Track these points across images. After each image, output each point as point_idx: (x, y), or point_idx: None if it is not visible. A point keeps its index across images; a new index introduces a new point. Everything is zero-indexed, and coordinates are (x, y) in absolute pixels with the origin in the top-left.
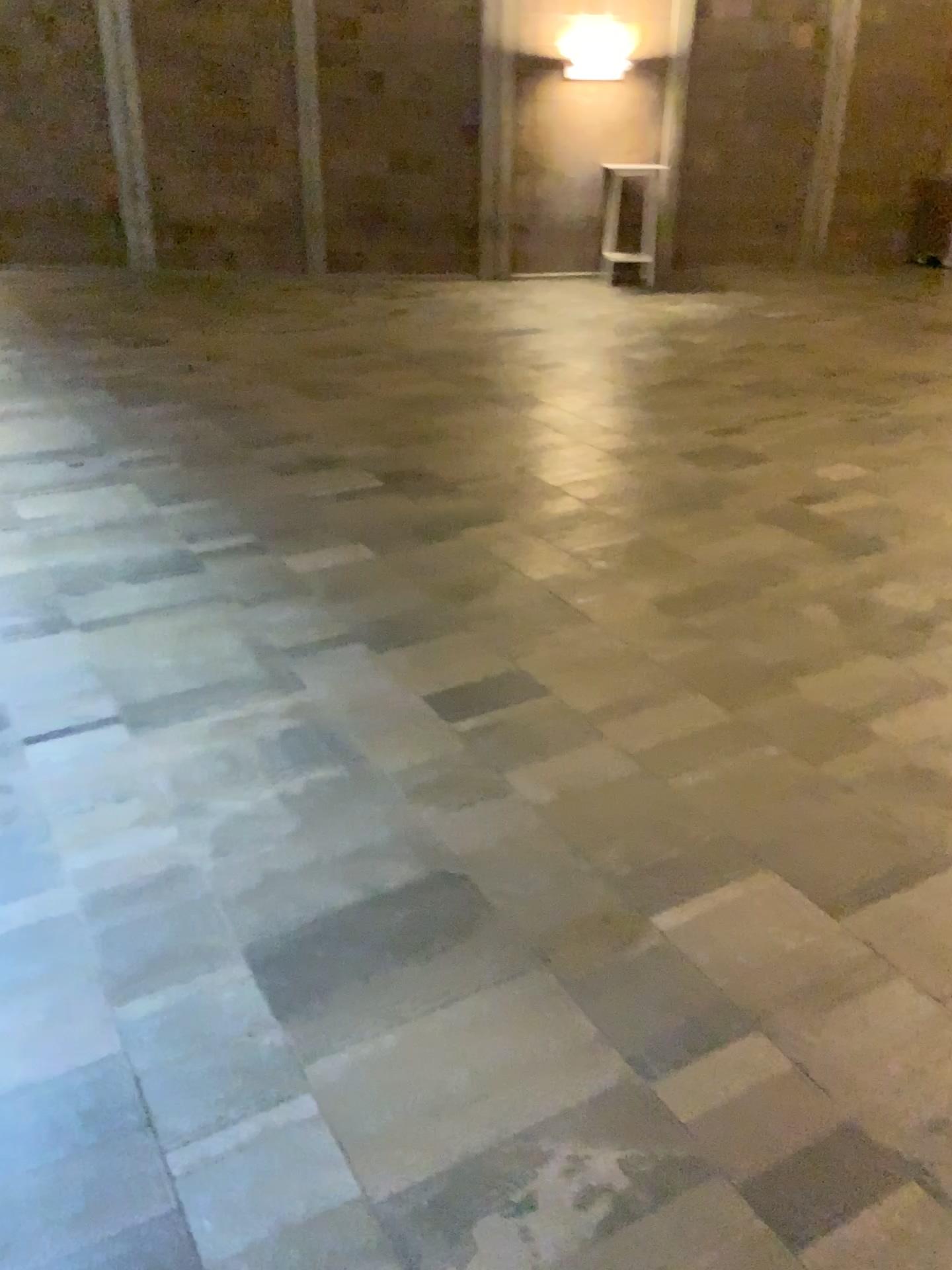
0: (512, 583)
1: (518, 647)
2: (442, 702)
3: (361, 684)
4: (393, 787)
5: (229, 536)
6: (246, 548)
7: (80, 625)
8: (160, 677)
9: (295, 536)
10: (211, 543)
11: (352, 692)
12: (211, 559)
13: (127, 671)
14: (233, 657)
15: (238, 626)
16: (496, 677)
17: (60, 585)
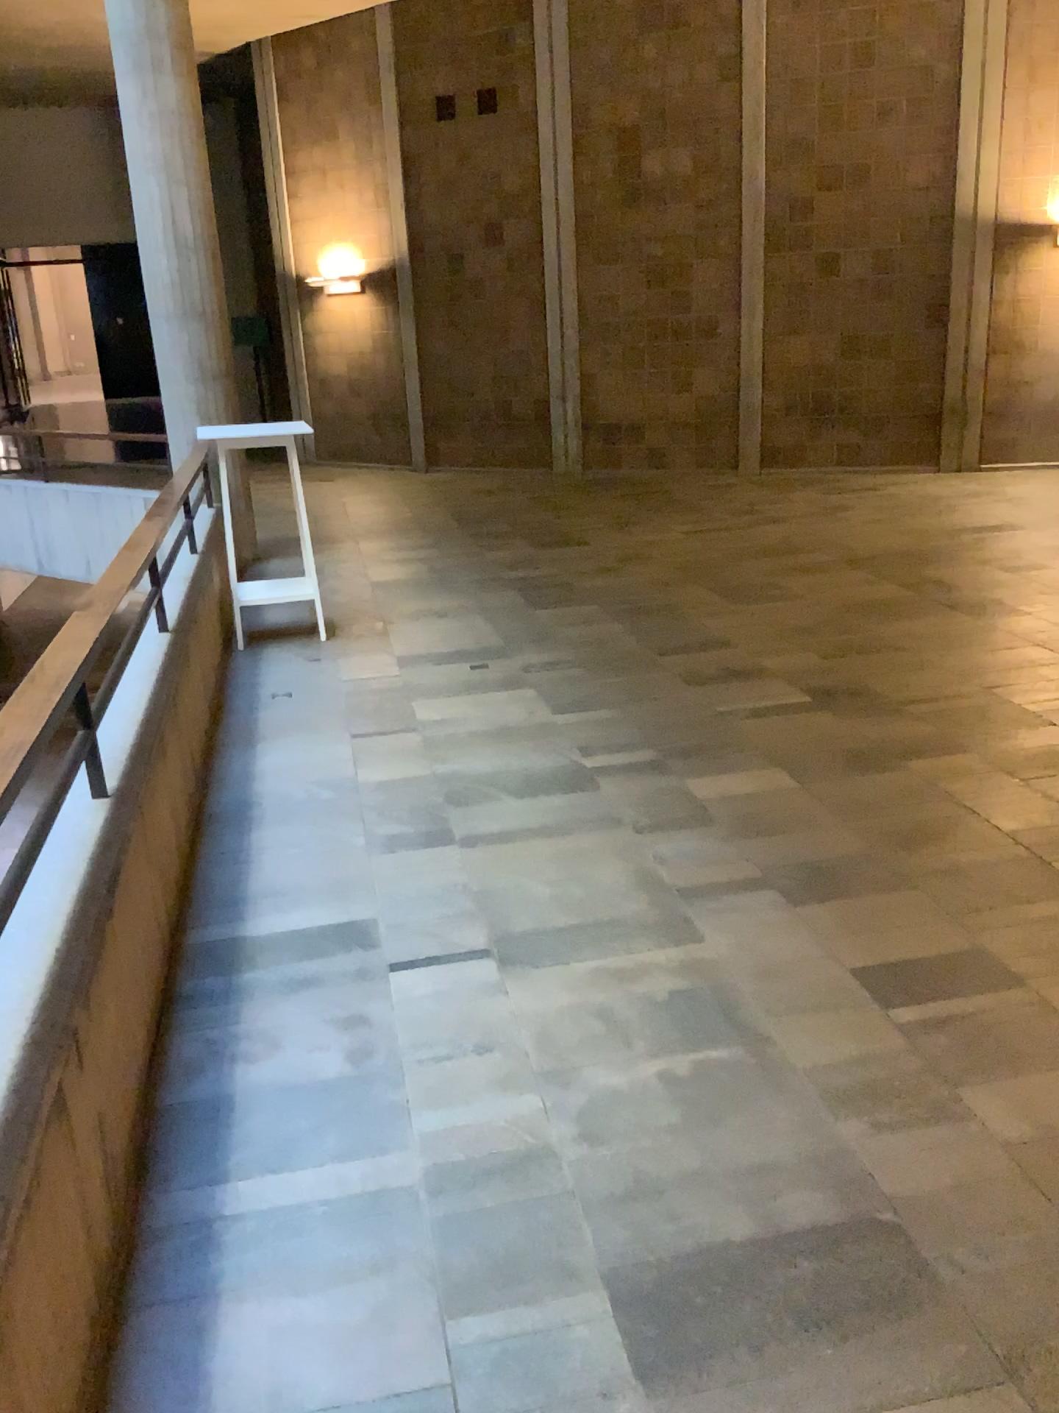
0: (979, 838)
1: (987, 923)
2: (882, 986)
3: (777, 951)
4: (812, 1095)
5: (631, 756)
6: (650, 771)
7: (460, 846)
8: (540, 915)
9: (707, 760)
10: (610, 763)
11: (764, 960)
12: (609, 782)
13: (504, 905)
14: (624, 901)
15: (633, 863)
16: (955, 961)
17: (445, 799)
